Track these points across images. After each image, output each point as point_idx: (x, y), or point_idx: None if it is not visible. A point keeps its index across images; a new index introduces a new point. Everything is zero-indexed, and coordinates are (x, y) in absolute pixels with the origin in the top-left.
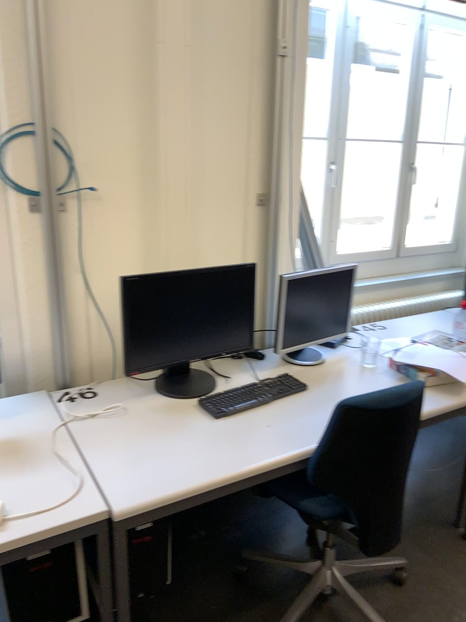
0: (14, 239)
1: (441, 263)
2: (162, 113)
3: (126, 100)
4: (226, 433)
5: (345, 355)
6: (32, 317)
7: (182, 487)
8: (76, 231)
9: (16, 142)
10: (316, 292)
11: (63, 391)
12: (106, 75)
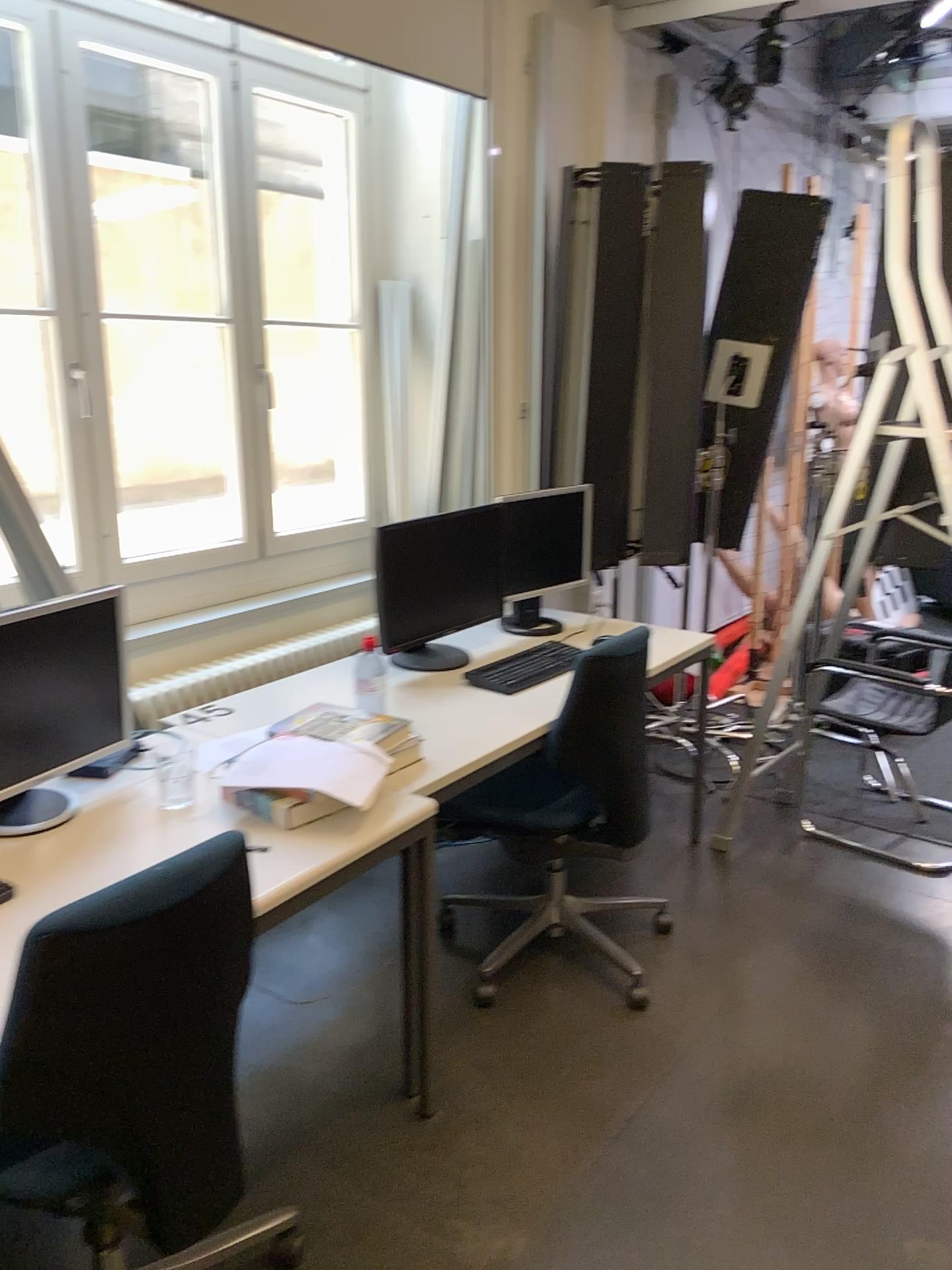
0: None
1: (356, 562)
2: None
3: None
4: None
5: (121, 792)
6: None
7: None
8: None
9: None
10: (27, 662)
11: None
12: None
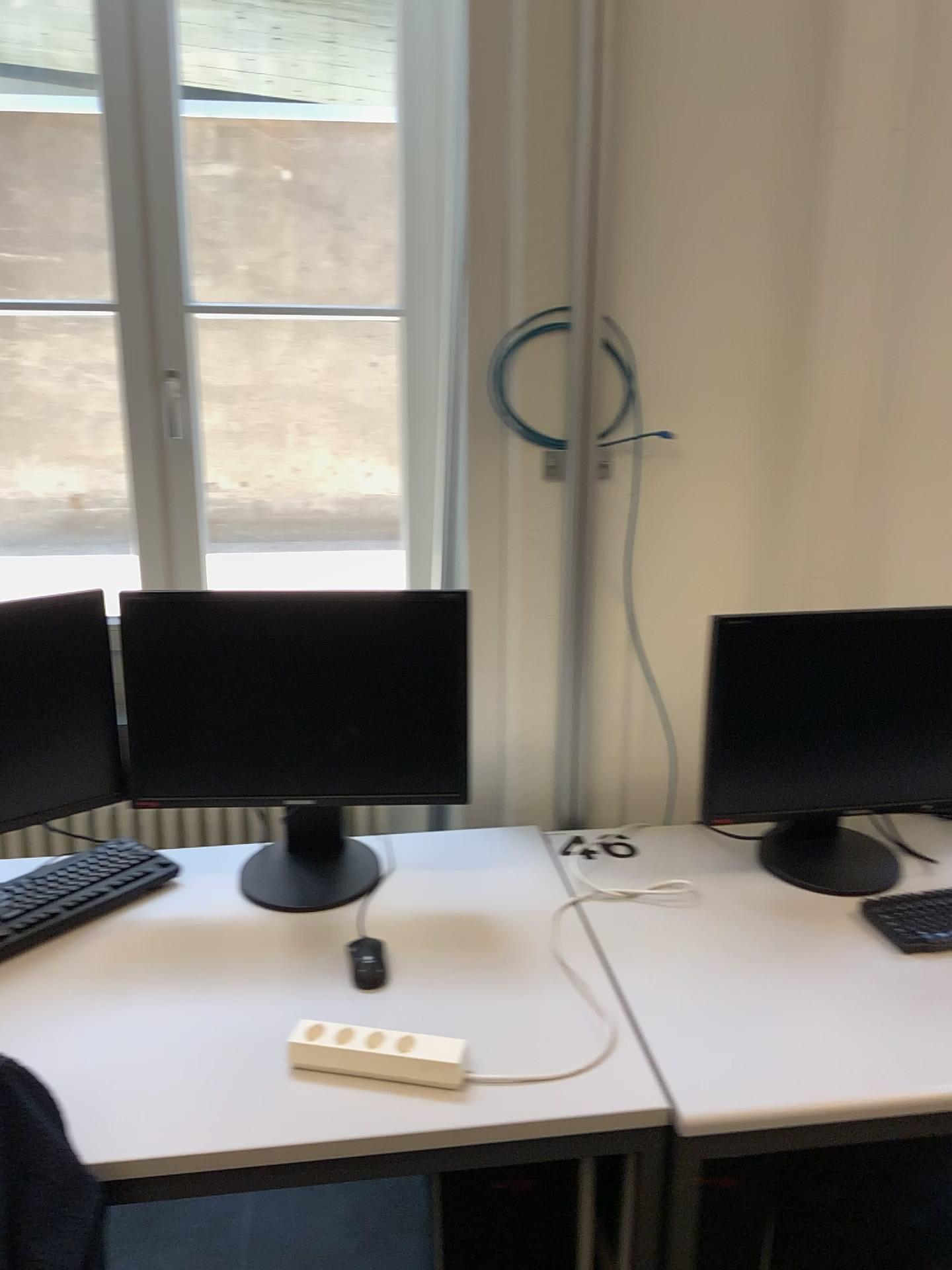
0: (508, 529)
1: None
2: (826, 277)
3: (751, 251)
4: (933, 992)
5: None
6: (523, 682)
7: (834, 1100)
8: (623, 518)
9: (532, 341)
10: None
11: (569, 837)
12: (716, 203)
